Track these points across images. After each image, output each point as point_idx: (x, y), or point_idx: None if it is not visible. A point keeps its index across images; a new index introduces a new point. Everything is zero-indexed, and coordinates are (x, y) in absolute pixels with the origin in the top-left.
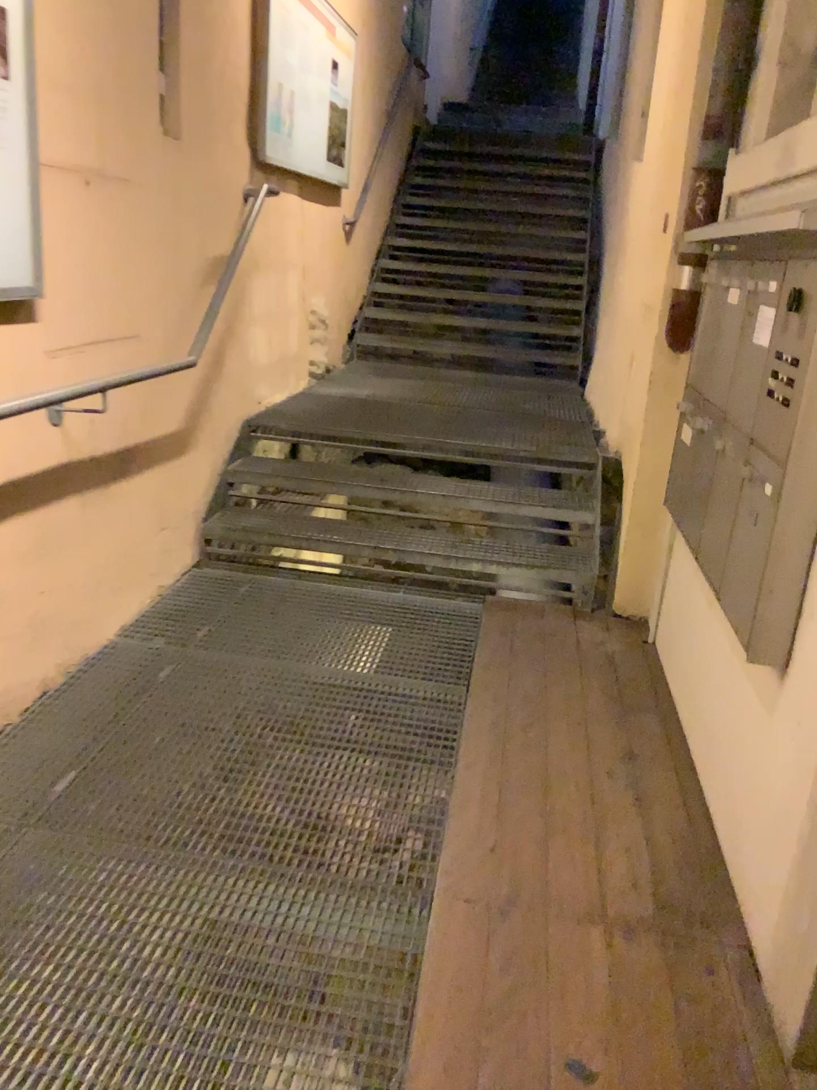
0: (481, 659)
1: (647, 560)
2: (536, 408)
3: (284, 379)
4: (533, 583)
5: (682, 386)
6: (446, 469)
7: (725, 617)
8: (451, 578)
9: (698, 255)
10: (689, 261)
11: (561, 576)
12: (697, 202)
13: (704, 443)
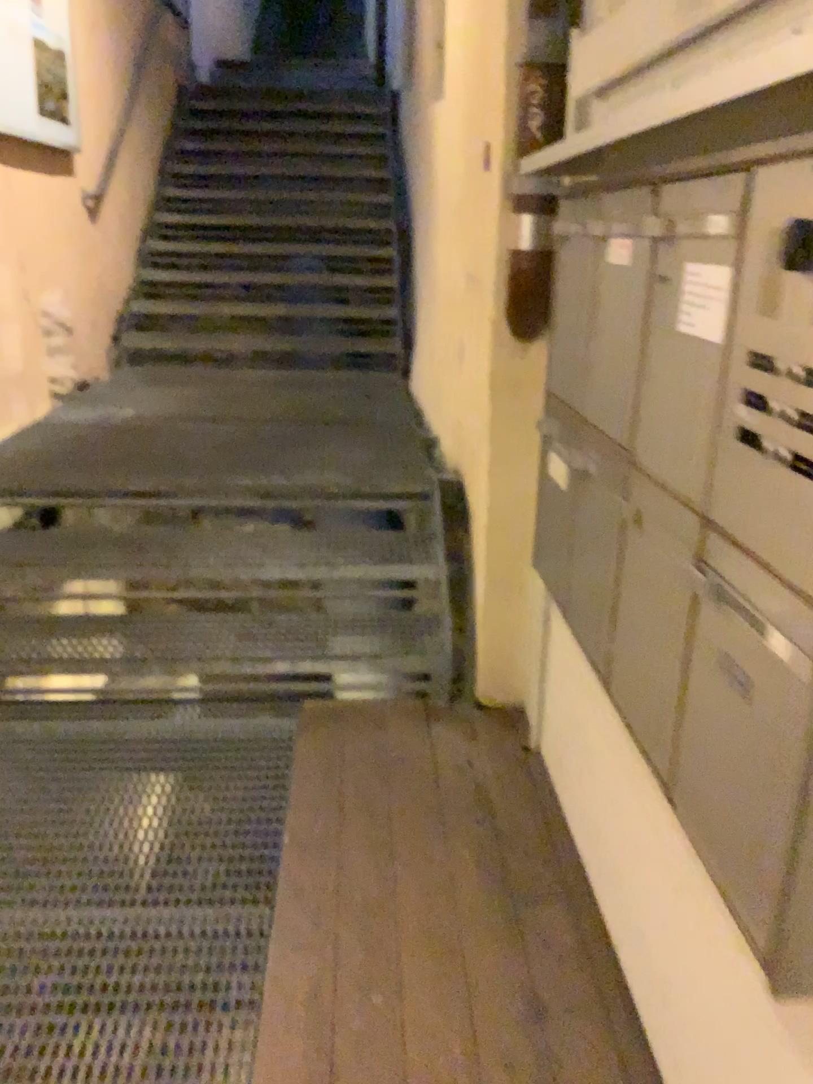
0: (291, 837)
1: (516, 635)
2: (348, 419)
3: (6, 412)
4: (363, 678)
5: (541, 394)
6: (232, 519)
7: (694, 853)
8: (247, 688)
9: (547, 194)
10: (532, 206)
11: (401, 663)
12: (532, 117)
13: (596, 496)
